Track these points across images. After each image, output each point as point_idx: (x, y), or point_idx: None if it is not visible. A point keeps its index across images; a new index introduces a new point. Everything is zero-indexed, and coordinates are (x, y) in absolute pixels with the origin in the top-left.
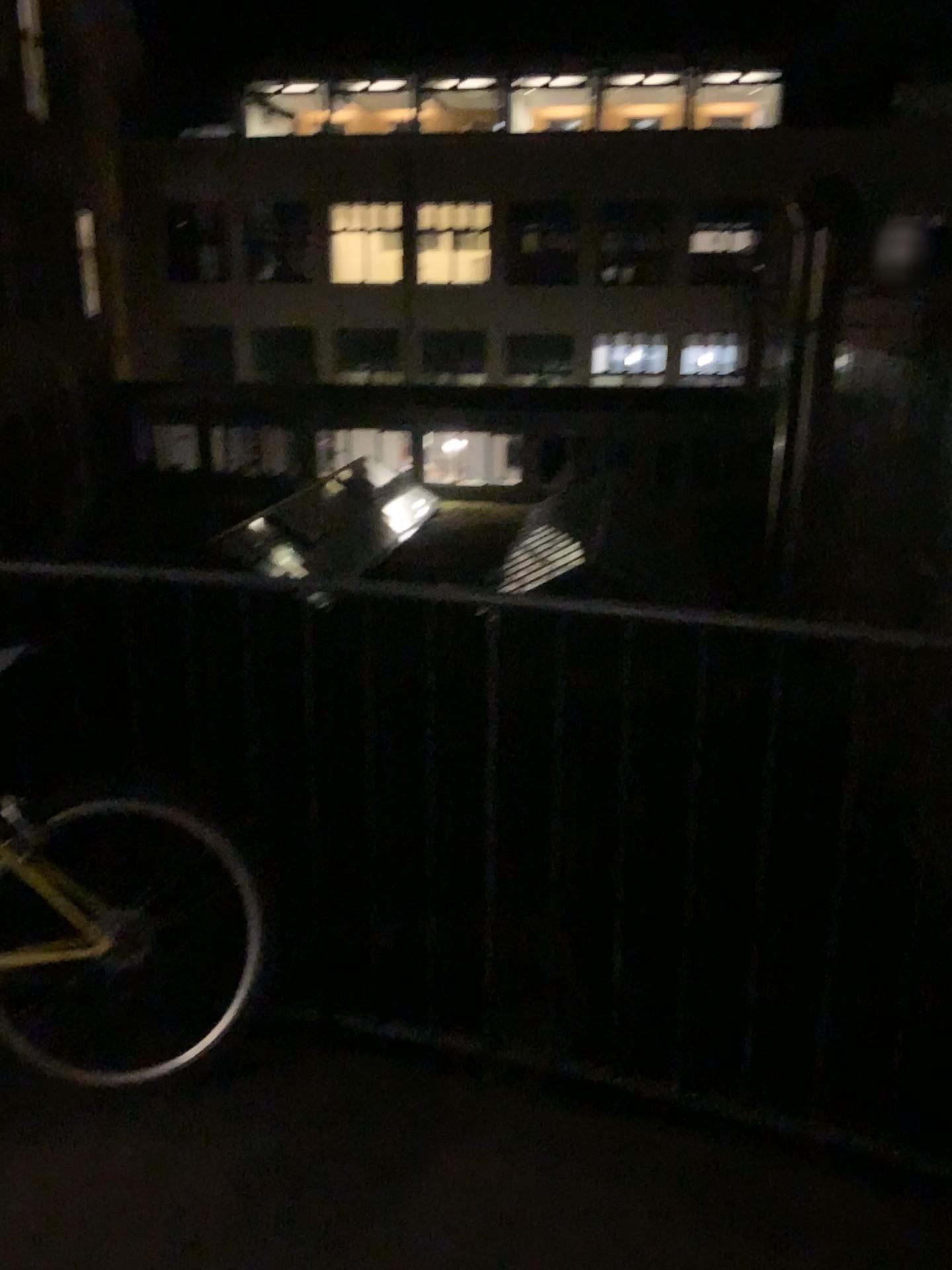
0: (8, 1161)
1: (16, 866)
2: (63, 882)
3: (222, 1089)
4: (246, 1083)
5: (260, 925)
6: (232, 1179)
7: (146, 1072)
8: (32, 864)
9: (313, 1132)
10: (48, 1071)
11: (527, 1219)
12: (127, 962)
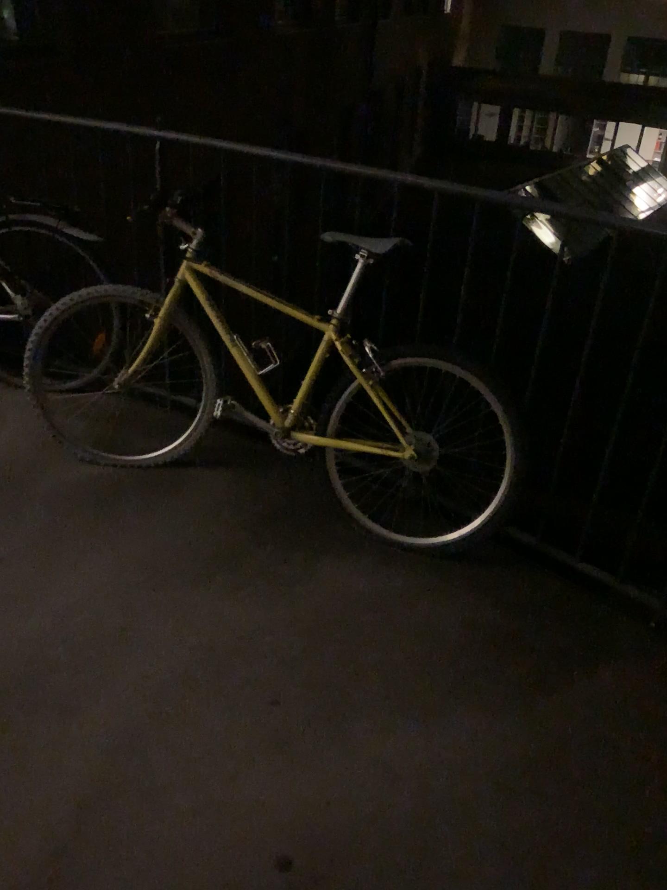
0: (333, 562)
1: (368, 388)
2: (394, 406)
3: (465, 566)
4: (481, 568)
5: (515, 470)
6: (464, 623)
7: (421, 539)
8: (378, 389)
9: (521, 613)
10: (361, 519)
11: (666, 726)
12: (423, 468)
